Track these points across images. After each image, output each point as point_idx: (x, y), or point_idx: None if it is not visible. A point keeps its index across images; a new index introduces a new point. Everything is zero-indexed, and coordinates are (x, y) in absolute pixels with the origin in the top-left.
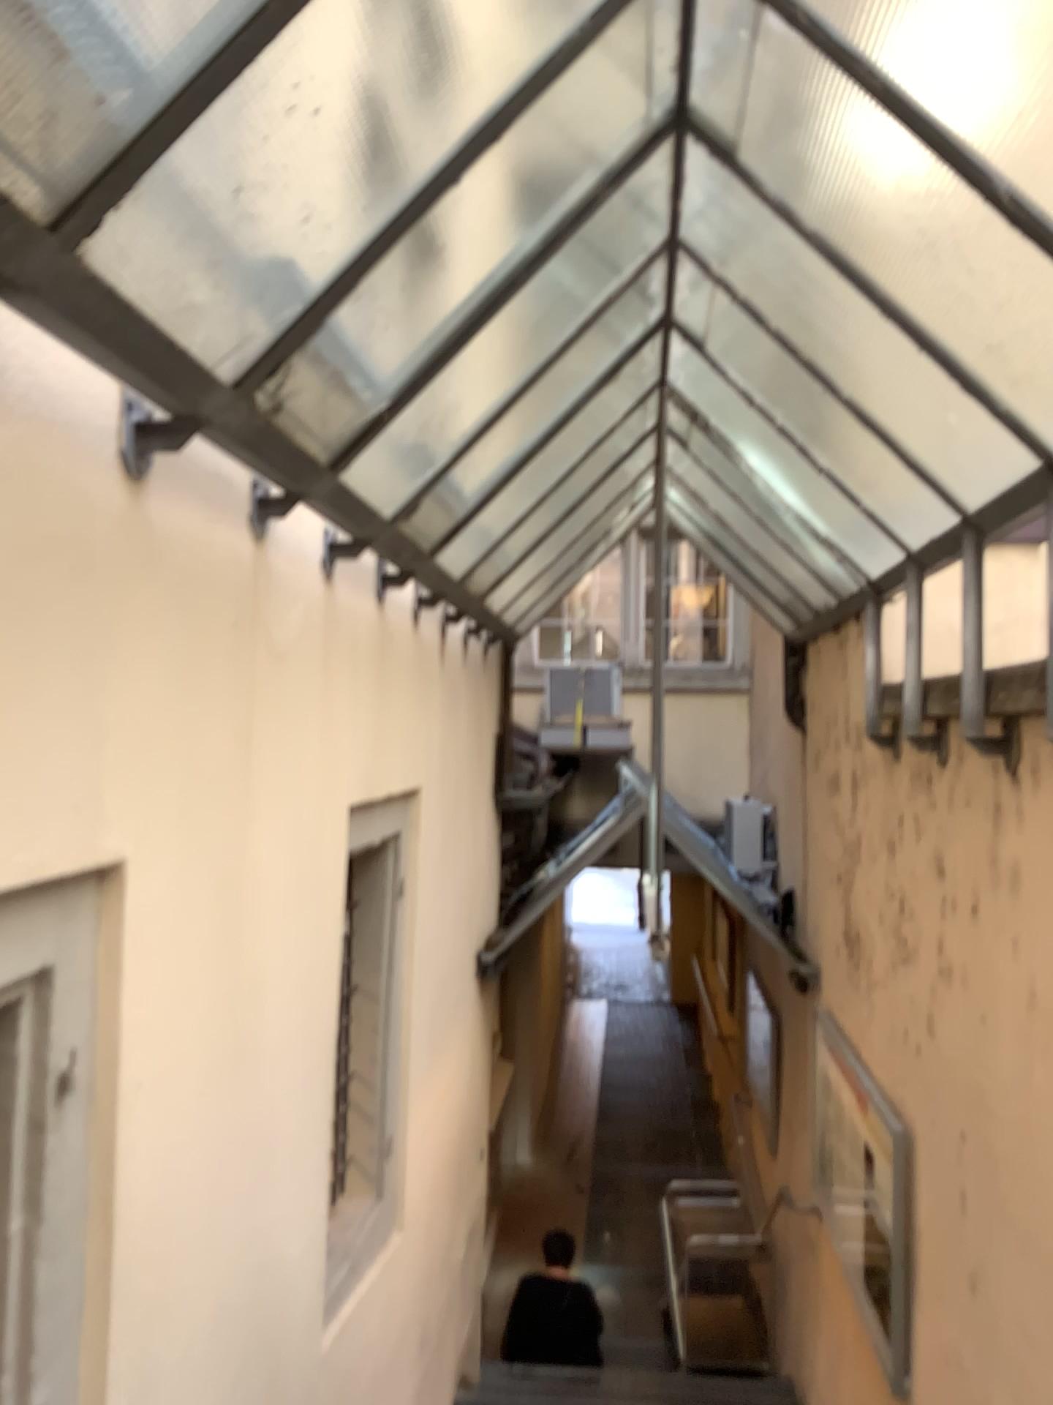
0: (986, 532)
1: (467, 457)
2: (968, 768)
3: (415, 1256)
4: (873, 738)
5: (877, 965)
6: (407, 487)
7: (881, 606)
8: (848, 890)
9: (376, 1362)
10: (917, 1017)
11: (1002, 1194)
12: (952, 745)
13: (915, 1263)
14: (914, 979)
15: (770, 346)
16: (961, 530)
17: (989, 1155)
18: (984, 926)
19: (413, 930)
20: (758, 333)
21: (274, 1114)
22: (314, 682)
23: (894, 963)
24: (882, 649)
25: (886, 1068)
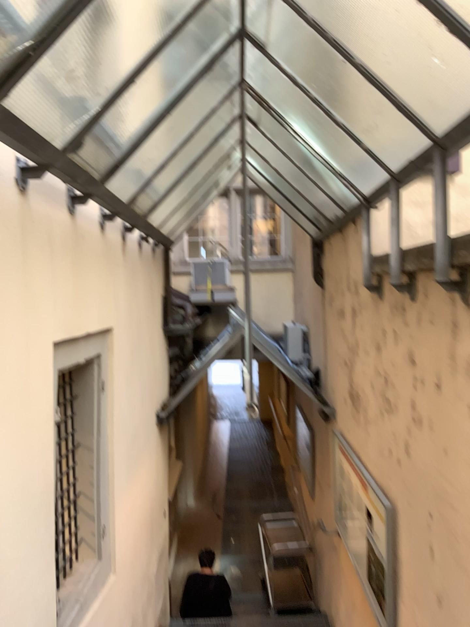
0: (450, 148)
1: (115, 112)
2: (434, 301)
3: (124, 583)
4: (367, 287)
5: (372, 413)
6: (72, 127)
7: (370, 211)
8: (353, 370)
9: None
10: (399, 445)
11: (463, 558)
12: (423, 287)
13: (400, 579)
14: (396, 423)
15: (308, 32)
16: (432, 149)
17: (452, 532)
18: (447, 396)
19: (113, 407)
20: (300, 22)
21: None
22: (16, 261)
23: (383, 412)
24: (371, 236)
25: (379, 469)
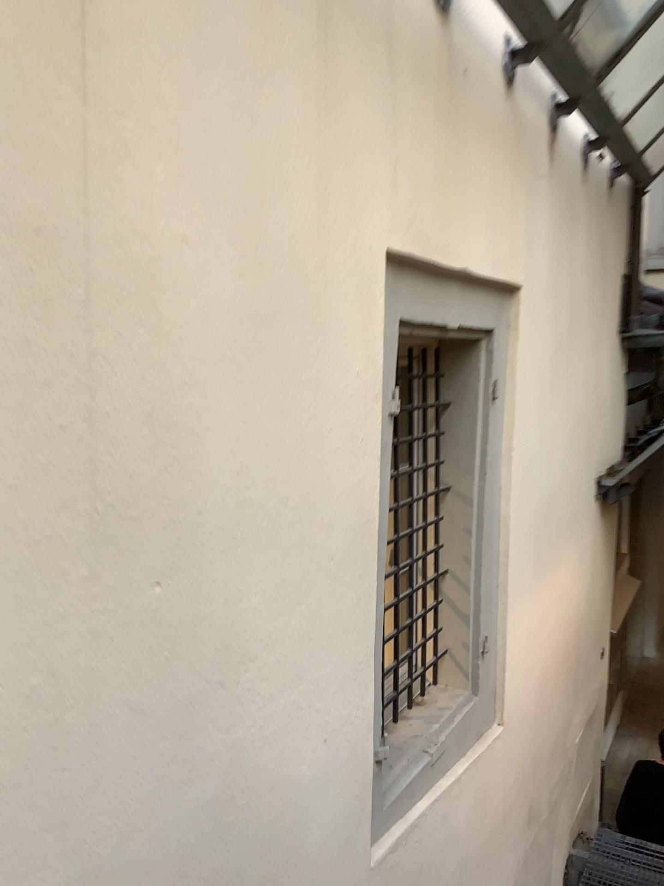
0: None
1: None
2: None
3: (517, 745)
4: None
5: None
6: None
7: None
8: None
9: (463, 850)
10: None
11: None
12: None
13: None
14: None
15: None
16: None
17: None
18: None
19: (515, 436)
20: None
21: (237, 607)
22: (302, 28)
23: None
24: None
25: None
